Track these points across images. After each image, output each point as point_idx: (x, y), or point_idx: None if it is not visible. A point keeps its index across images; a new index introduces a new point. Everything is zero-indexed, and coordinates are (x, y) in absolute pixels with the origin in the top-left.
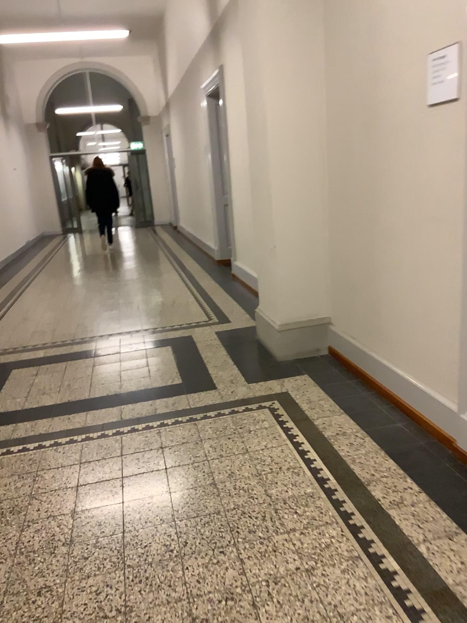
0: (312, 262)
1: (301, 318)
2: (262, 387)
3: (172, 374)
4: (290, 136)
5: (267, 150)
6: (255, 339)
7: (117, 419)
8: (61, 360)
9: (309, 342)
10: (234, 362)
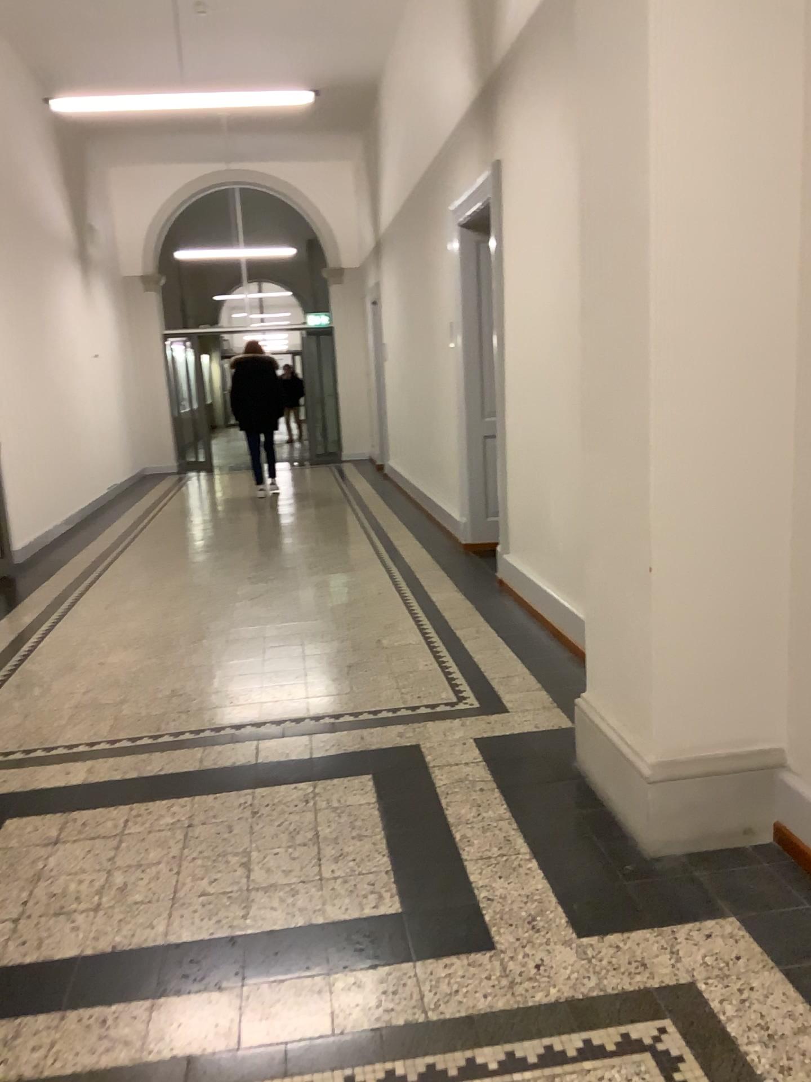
0: (739, 610)
1: (707, 749)
2: (623, 962)
3: (379, 879)
4: (705, 299)
5: (640, 332)
6: (575, 774)
7: (229, 1045)
8: (117, 804)
9: (726, 810)
10: (533, 849)
